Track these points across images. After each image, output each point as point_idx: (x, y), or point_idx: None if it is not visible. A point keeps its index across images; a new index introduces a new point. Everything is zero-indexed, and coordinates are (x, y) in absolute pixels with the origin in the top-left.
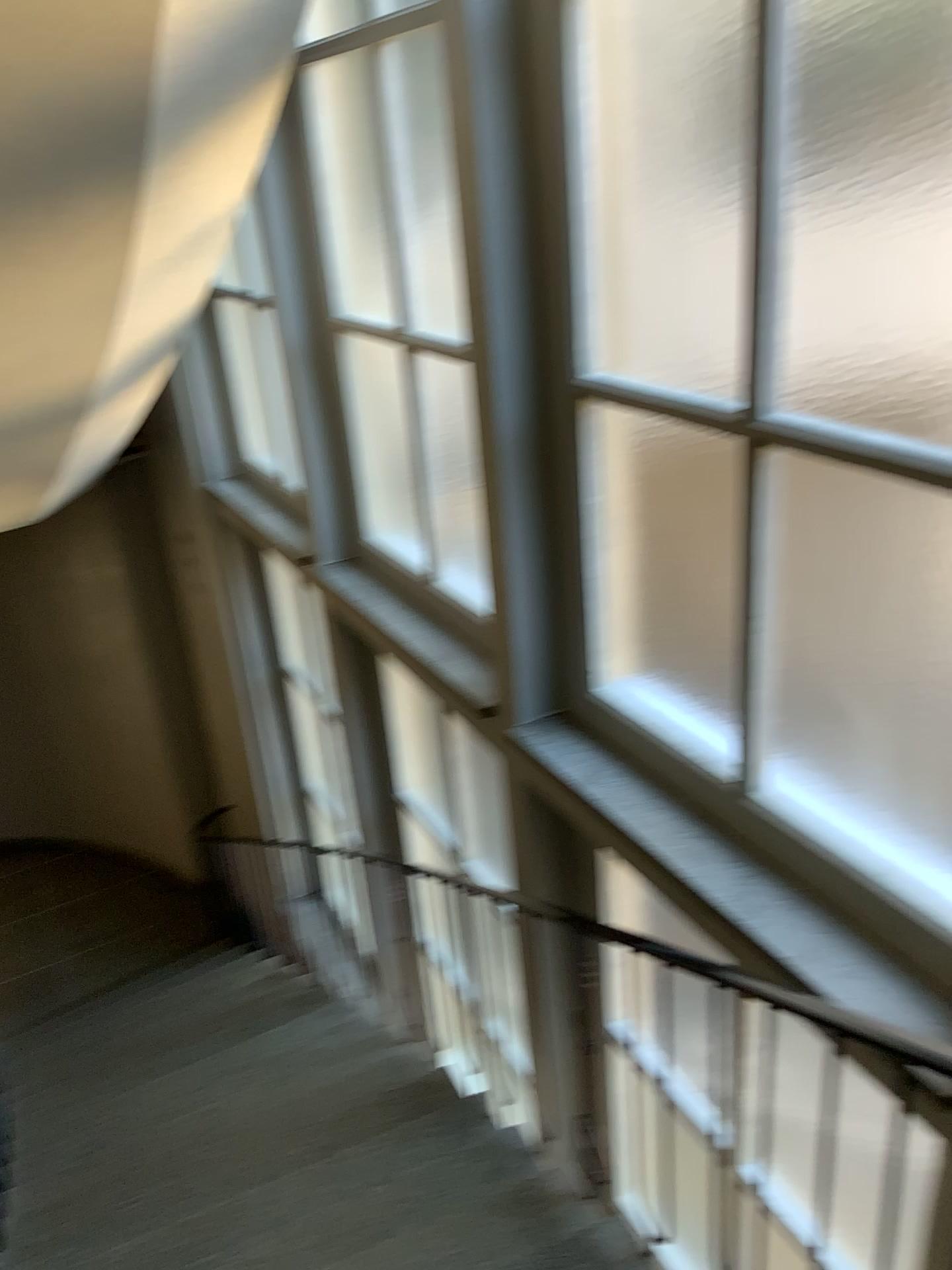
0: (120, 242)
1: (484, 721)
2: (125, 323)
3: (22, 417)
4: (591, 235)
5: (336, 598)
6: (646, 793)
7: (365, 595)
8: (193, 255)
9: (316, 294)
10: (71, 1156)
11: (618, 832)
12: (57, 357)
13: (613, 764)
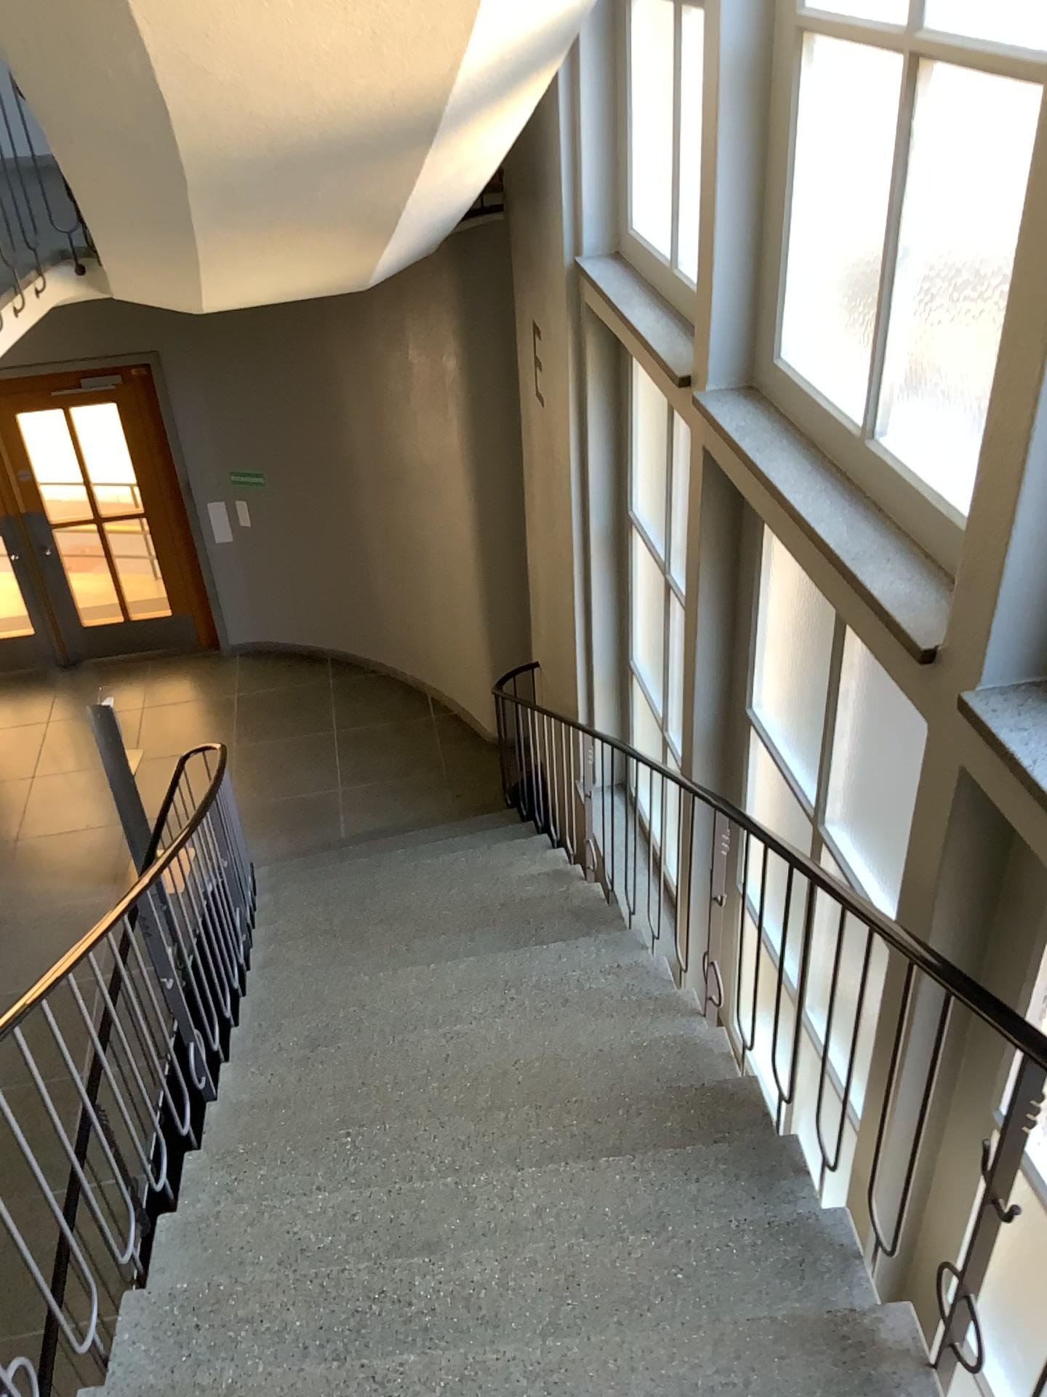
0: None
1: (921, 668)
2: None
3: (353, 130)
4: None
5: (724, 441)
6: None
7: (766, 443)
8: None
9: None
10: (300, 1040)
11: None
12: (402, 37)
13: None
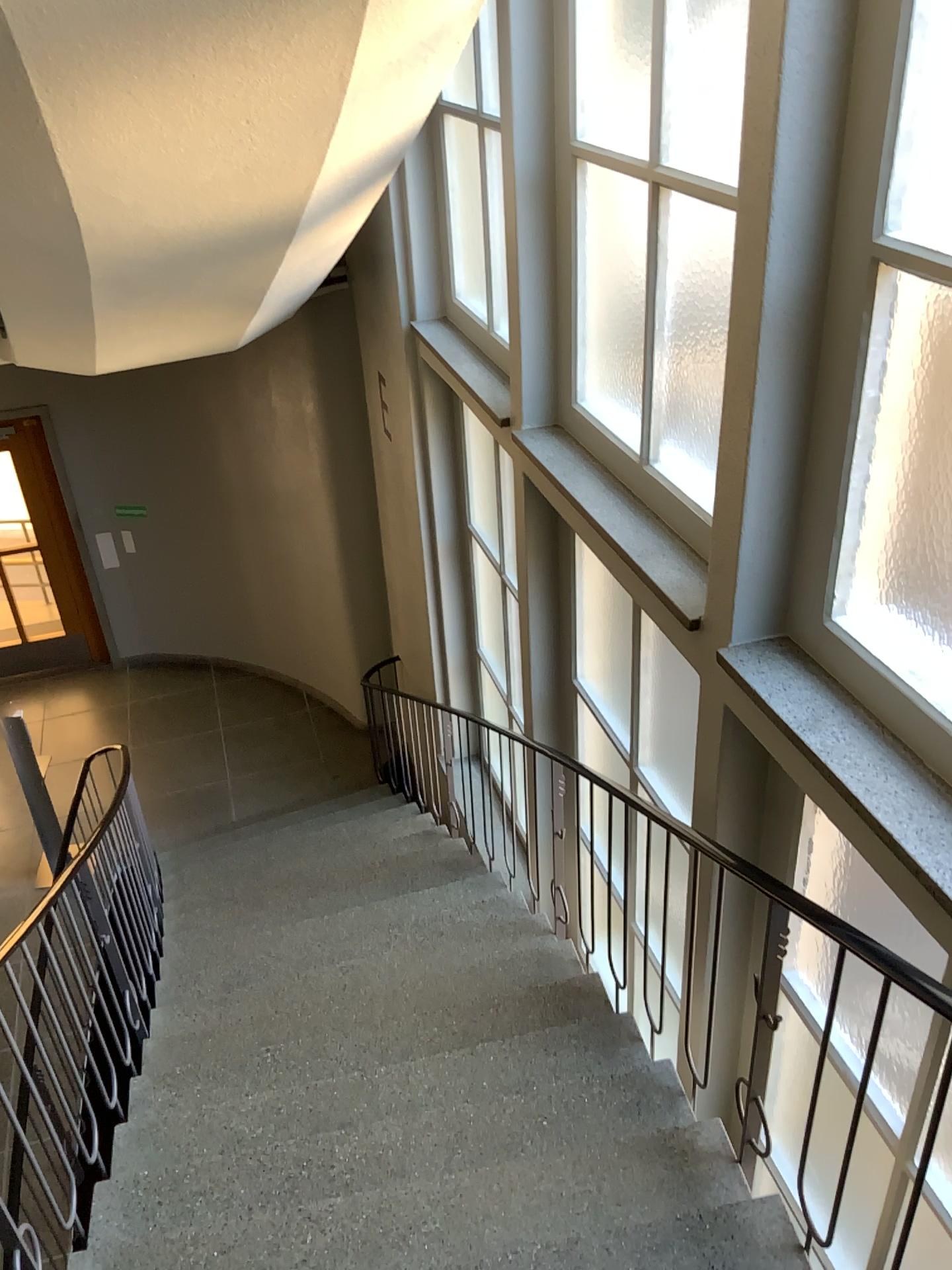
0: (350, 39)
1: (691, 634)
2: (347, 139)
3: (232, 237)
4: (927, 56)
5: (539, 469)
6: (875, 748)
7: (571, 469)
8: (429, 61)
9: (559, 119)
10: (219, 982)
11: (836, 790)
12: (272, 173)
13: (838, 707)
